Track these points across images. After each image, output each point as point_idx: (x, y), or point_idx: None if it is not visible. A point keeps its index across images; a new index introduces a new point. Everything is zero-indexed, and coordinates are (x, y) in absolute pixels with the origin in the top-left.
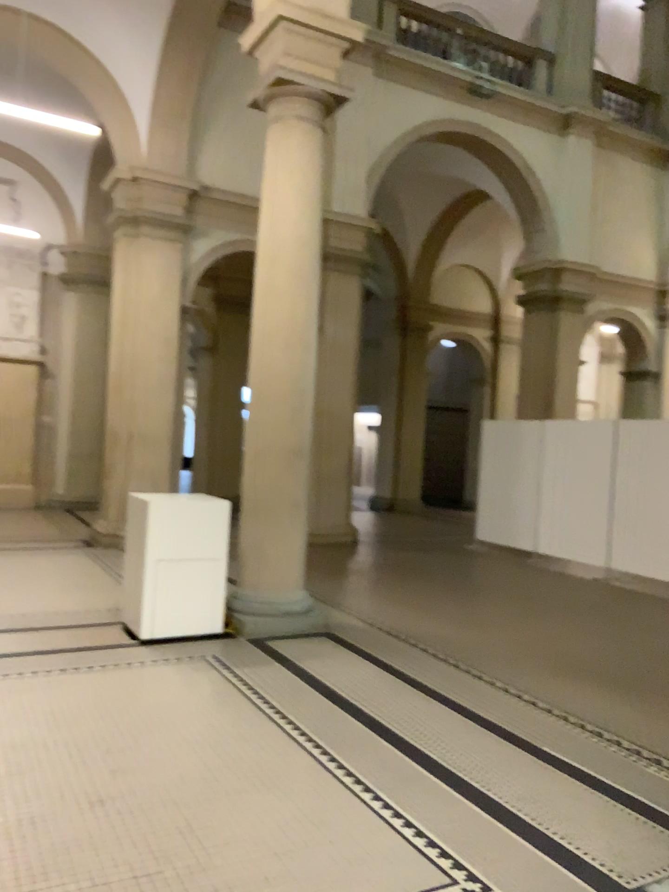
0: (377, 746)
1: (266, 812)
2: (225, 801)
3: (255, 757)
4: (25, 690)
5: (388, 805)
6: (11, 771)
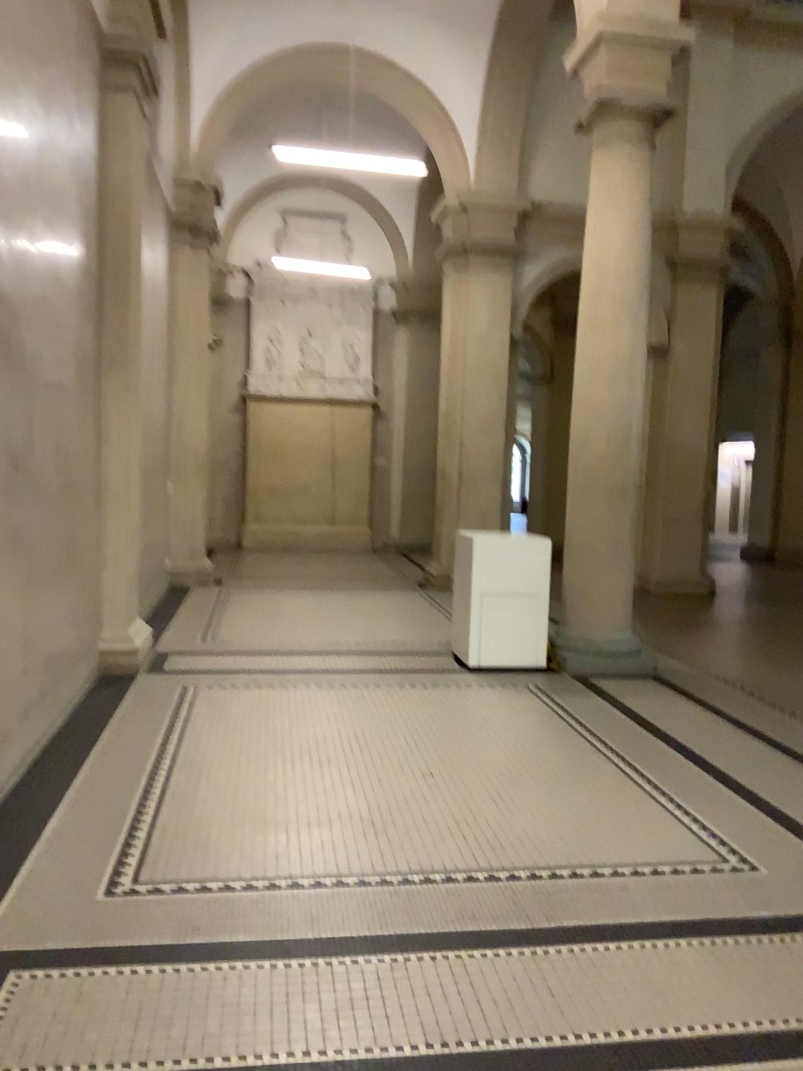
0: (680, 762)
1: (565, 794)
2: (531, 783)
3: (562, 758)
4: (369, 695)
5: (678, 803)
6: (361, 747)
